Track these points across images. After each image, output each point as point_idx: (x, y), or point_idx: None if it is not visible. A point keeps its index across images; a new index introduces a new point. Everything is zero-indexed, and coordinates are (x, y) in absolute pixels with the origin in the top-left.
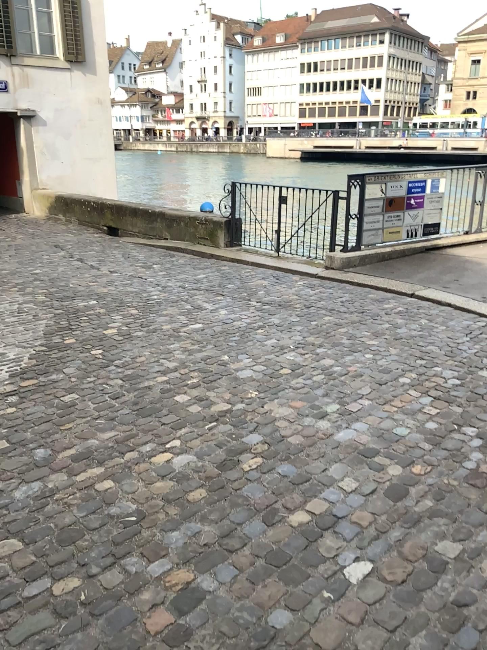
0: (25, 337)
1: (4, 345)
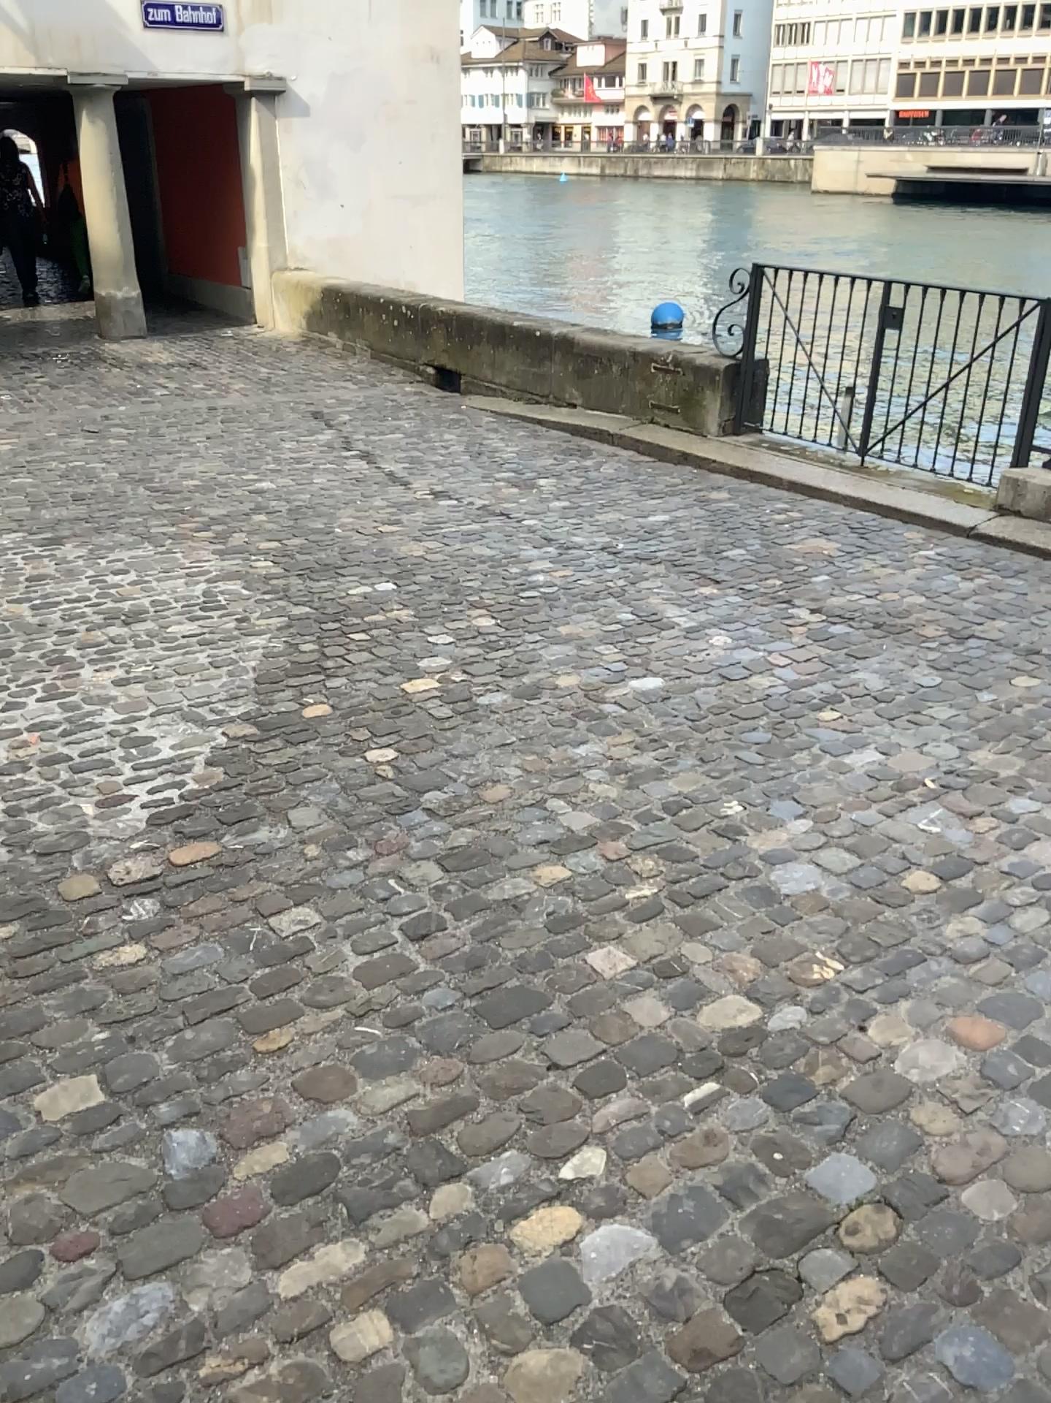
0: (201, 695)
1: (146, 719)
